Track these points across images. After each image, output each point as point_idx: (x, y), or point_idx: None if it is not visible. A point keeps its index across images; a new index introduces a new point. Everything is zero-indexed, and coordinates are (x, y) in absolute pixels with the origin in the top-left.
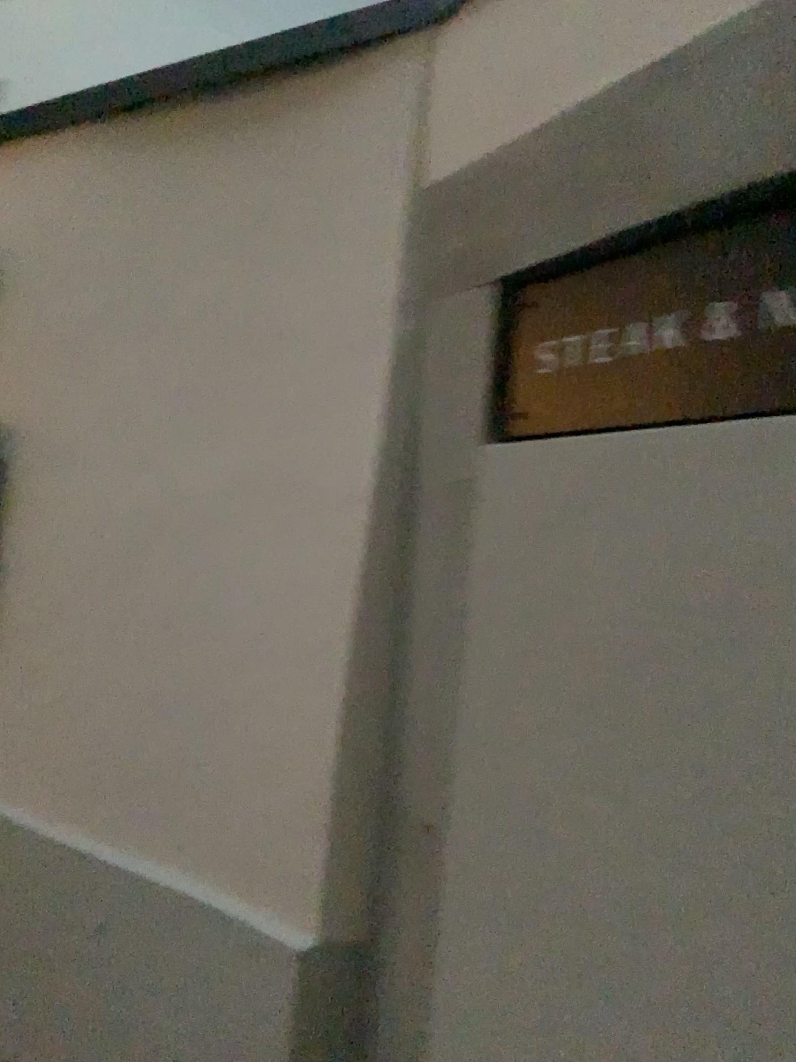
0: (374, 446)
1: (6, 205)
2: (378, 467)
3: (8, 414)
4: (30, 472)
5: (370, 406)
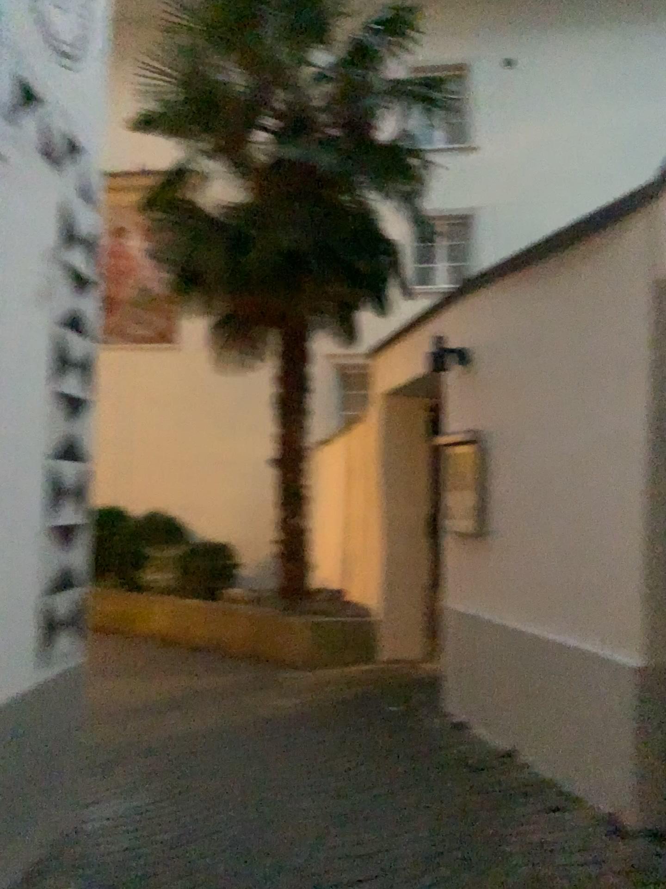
0: (642, 415)
1: (470, 320)
2: (645, 425)
3: (482, 424)
4: (494, 451)
5: (639, 395)
